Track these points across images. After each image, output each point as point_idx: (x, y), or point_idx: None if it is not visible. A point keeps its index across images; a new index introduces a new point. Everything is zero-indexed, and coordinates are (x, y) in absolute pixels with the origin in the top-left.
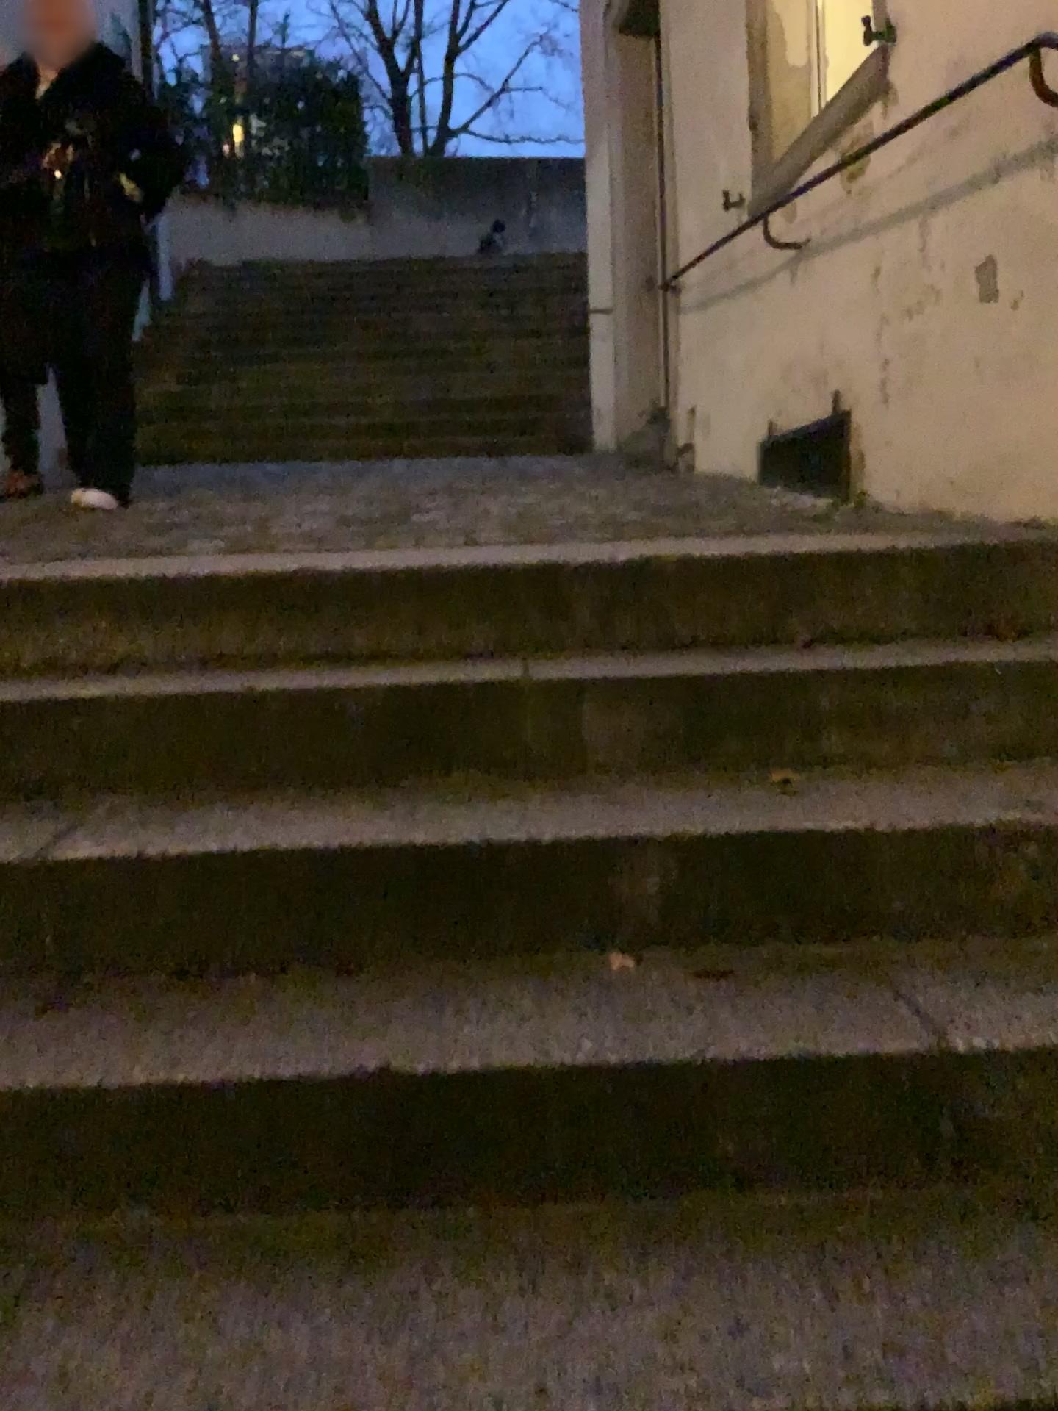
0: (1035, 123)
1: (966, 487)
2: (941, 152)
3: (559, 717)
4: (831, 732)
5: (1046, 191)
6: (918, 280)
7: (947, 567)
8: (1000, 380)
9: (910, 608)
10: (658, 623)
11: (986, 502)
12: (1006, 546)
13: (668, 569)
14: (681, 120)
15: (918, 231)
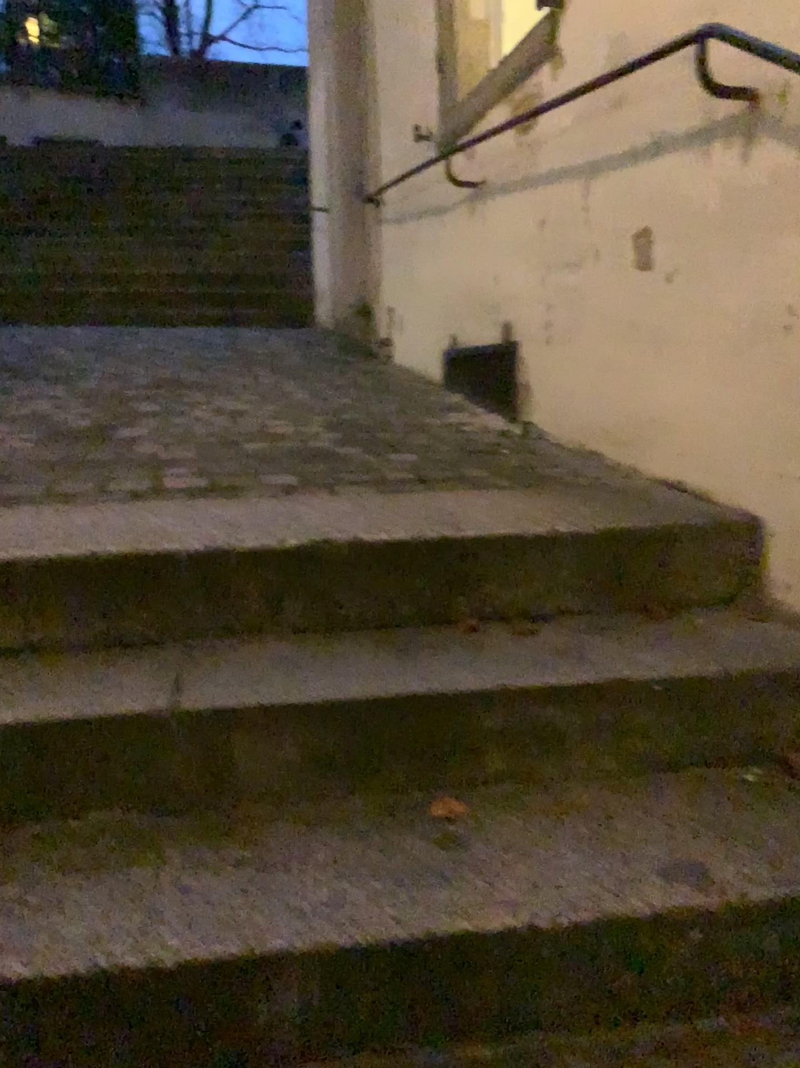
0: (694, 105)
1: (622, 437)
2: (605, 120)
3: (208, 751)
4: (495, 755)
5: (704, 174)
6: (582, 236)
7: (608, 550)
8: (656, 346)
9: (573, 591)
10: (326, 610)
11: (641, 456)
12: (663, 528)
13: (336, 554)
14: (381, 55)
15: (583, 190)
